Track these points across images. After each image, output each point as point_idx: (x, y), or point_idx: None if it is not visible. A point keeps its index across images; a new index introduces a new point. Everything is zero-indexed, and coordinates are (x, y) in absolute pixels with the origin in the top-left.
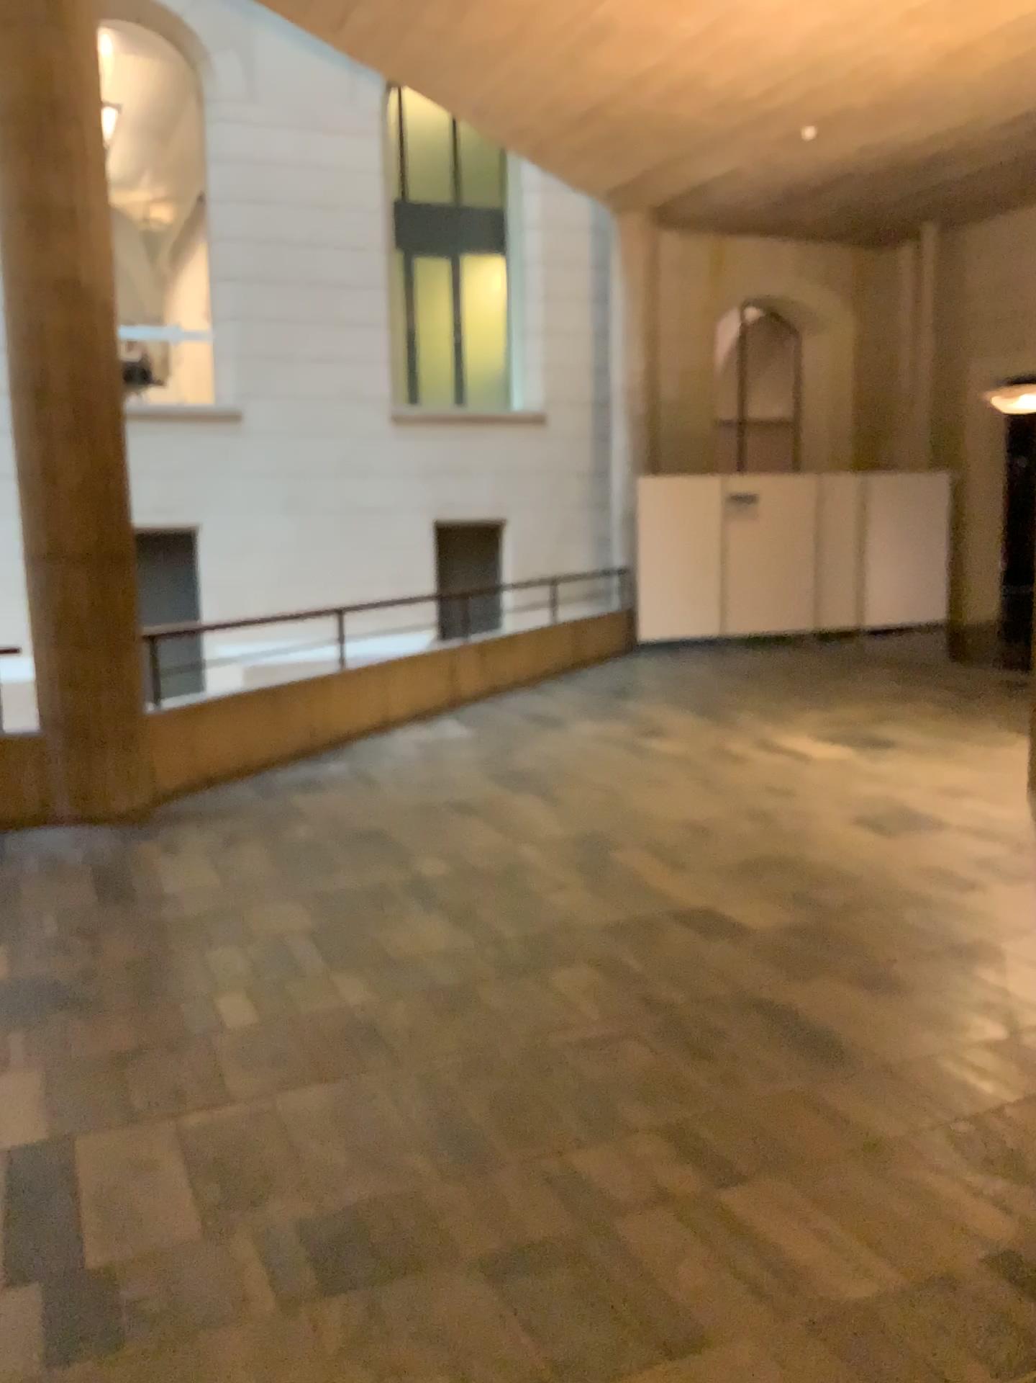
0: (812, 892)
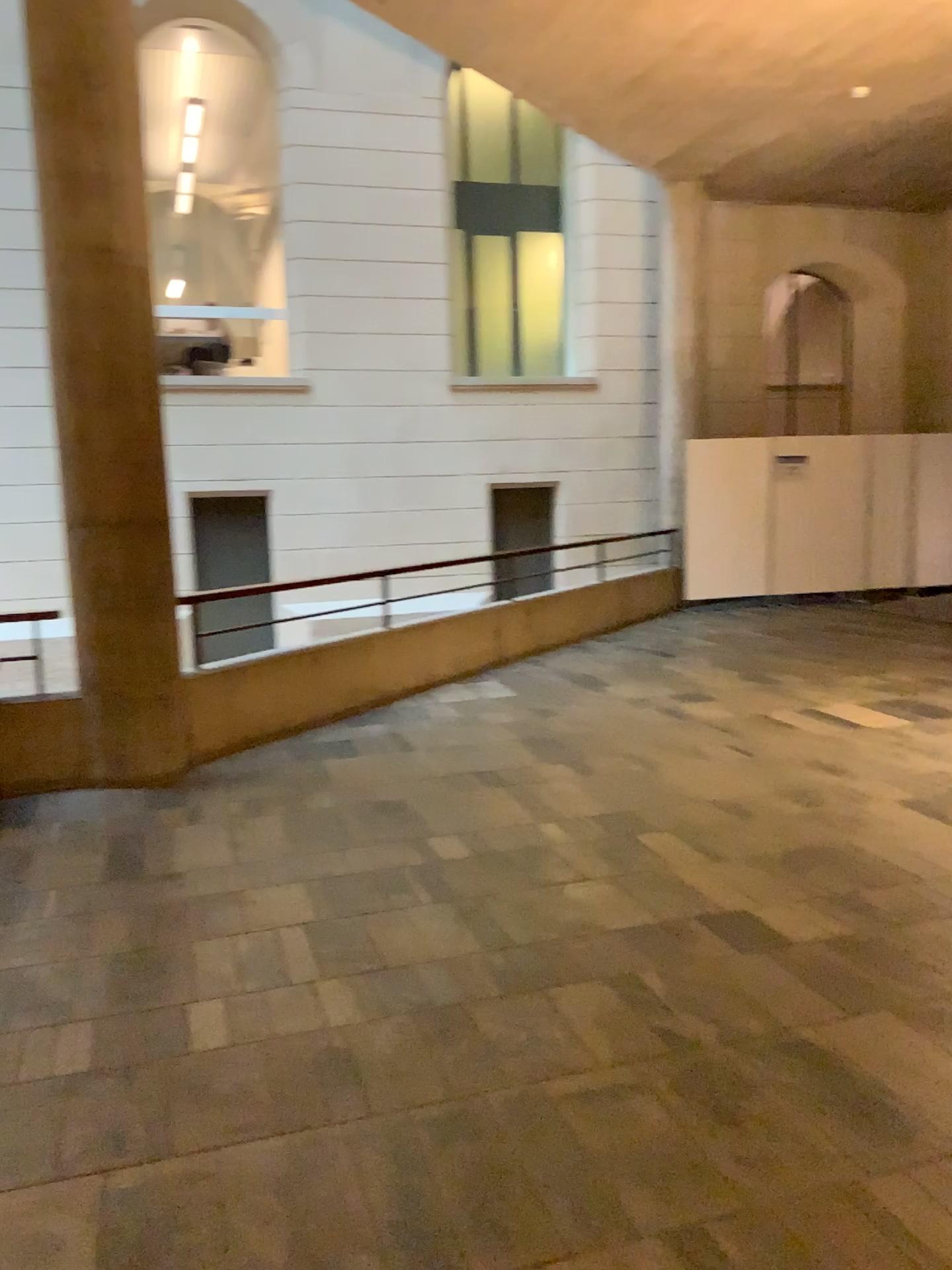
0: (858, 901)
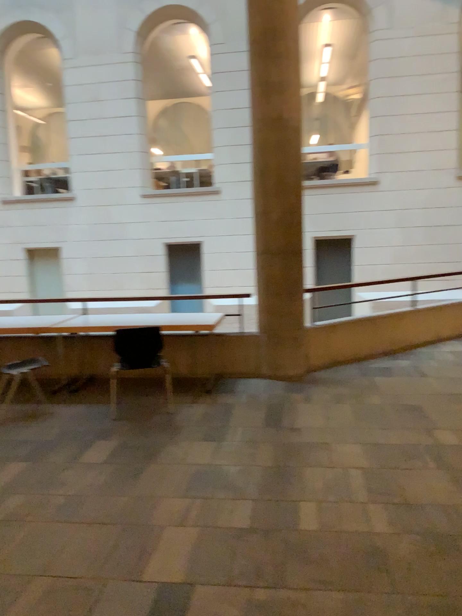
0: None
